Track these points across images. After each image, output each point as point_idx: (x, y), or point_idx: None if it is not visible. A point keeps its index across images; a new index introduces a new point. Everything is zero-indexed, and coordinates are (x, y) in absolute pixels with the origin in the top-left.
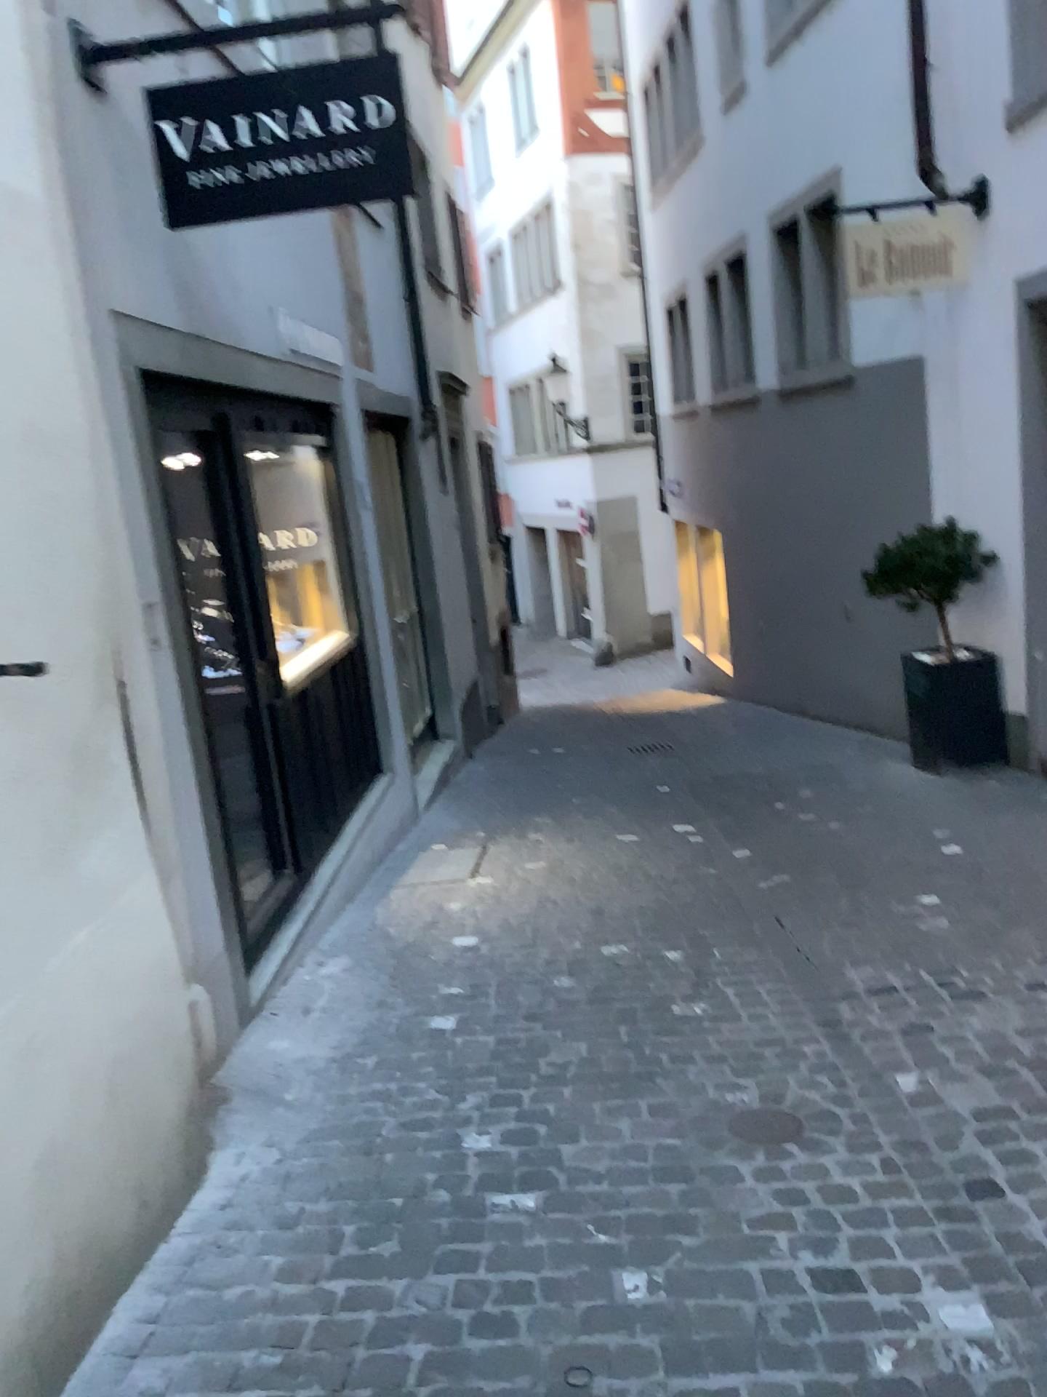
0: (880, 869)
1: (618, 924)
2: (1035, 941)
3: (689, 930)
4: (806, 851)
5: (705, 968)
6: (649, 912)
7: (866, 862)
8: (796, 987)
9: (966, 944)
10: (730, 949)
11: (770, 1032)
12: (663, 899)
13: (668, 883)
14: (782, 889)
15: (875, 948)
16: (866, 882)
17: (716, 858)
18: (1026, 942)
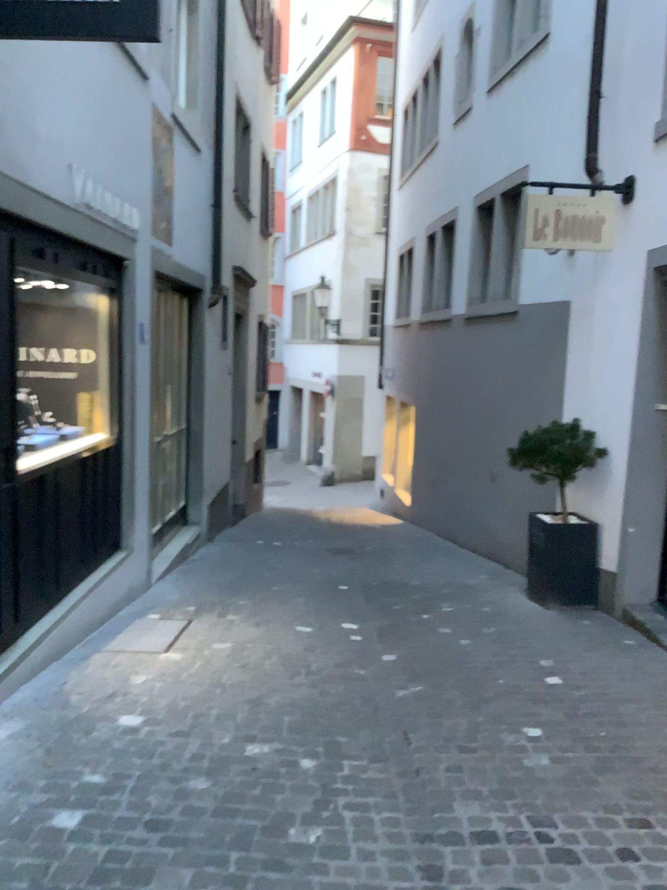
0: (494, 693)
1: (267, 719)
2: (621, 795)
3: (324, 735)
4: (437, 666)
5: (328, 784)
6: (296, 710)
7: (482, 685)
8: (406, 820)
9: (561, 790)
10: (355, 765)
11: (370, 882)
12: (312, 696)
13: (320, 681)
14: (411, 702)
15: (481, 782)
16: (480, 705)
17: (364, 662)
18: (614, 795)
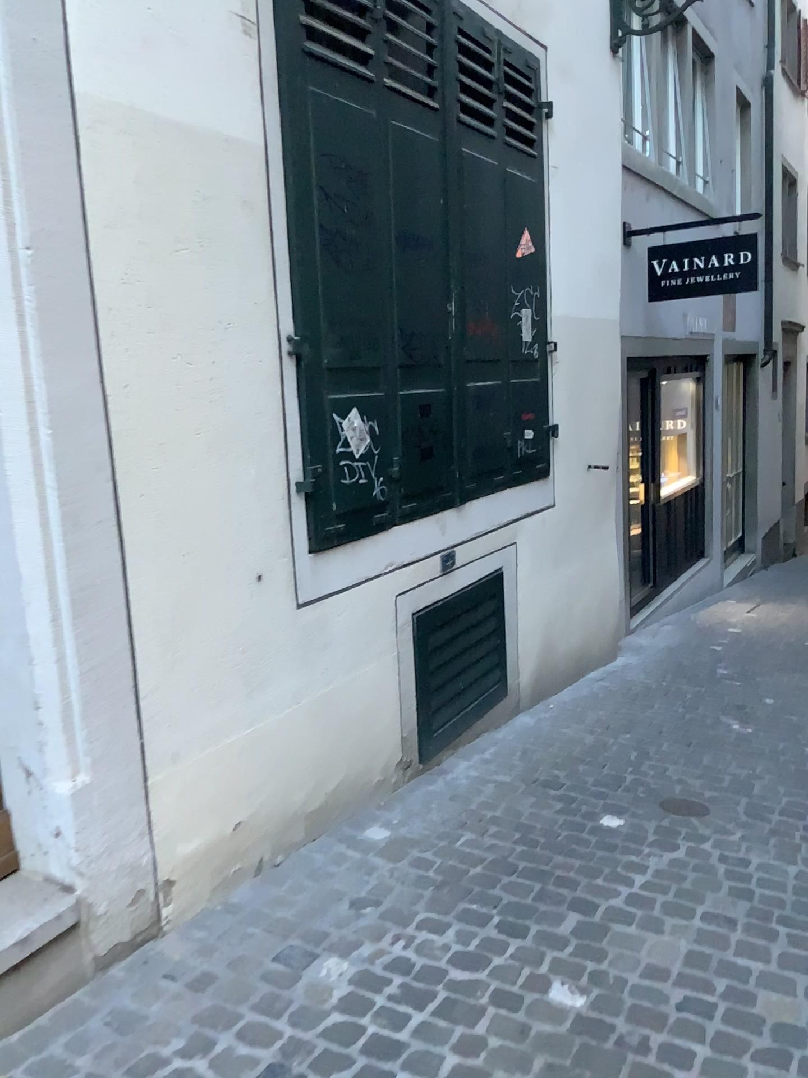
0: None
1: None
2: None
3: None
4: None
5: None
6: None
7: None
8: None
9: None
10: None
11: None
12: None
13: None
14: None
15: None
16: None
17: None
18: None
